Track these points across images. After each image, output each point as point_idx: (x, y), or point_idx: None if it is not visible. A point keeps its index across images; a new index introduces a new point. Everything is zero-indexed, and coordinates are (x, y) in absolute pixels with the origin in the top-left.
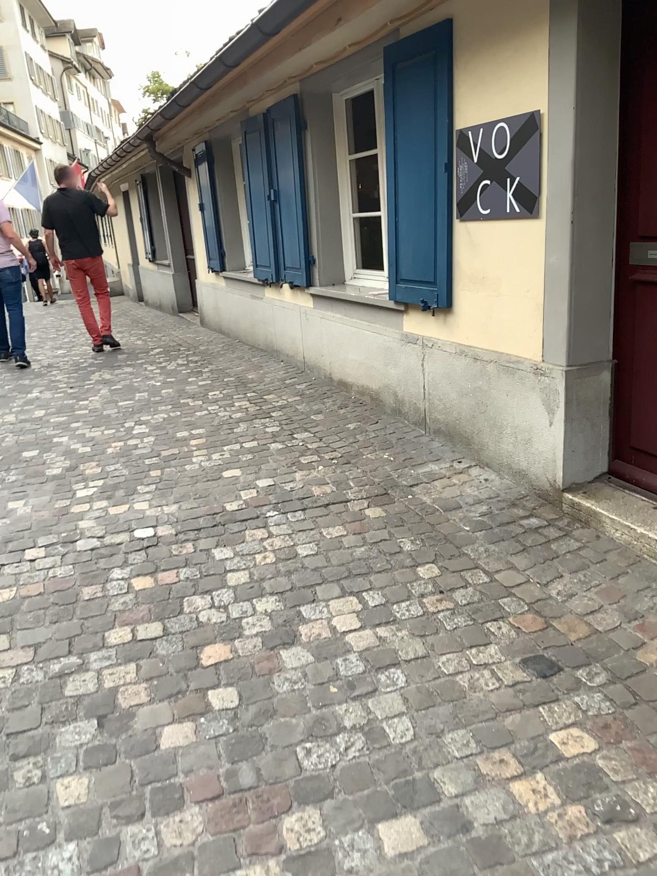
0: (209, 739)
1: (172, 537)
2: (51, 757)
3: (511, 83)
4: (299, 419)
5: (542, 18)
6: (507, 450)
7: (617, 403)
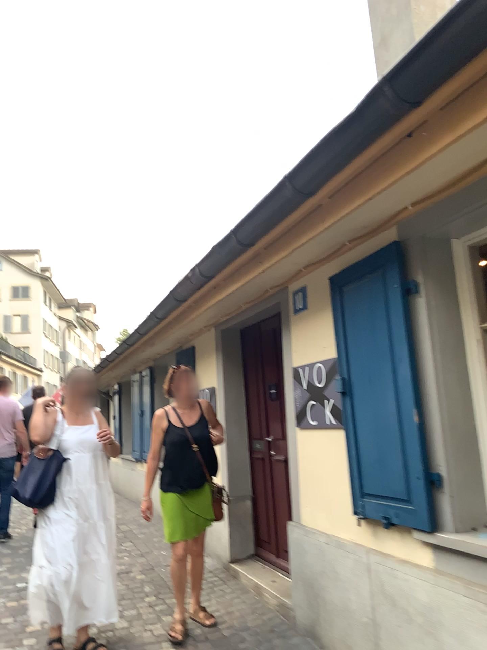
0: None
1: None
2: None
3: (208, 375)
4: (131, 537)
5: (213, 353)
6: (215, 545)
7: (256, 517)
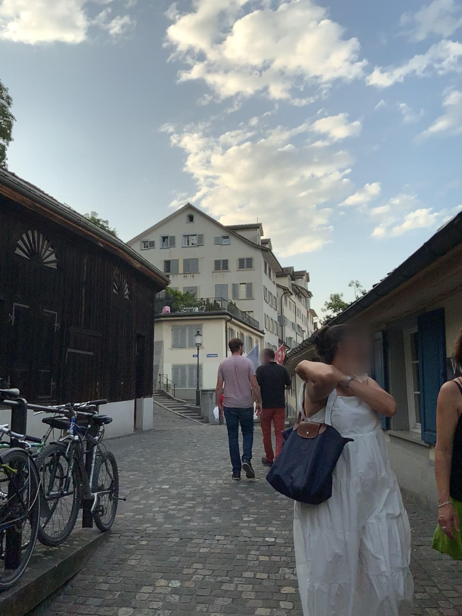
0: (275, 615)
1: (283, 543)
2: (211, 605)
3: None
4: None
5: None
6: None
7: None
